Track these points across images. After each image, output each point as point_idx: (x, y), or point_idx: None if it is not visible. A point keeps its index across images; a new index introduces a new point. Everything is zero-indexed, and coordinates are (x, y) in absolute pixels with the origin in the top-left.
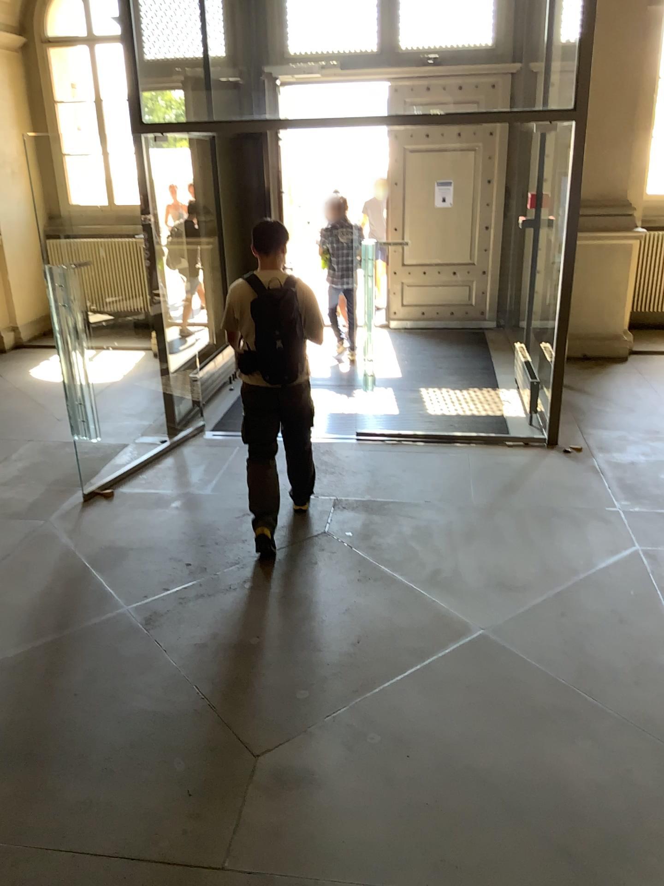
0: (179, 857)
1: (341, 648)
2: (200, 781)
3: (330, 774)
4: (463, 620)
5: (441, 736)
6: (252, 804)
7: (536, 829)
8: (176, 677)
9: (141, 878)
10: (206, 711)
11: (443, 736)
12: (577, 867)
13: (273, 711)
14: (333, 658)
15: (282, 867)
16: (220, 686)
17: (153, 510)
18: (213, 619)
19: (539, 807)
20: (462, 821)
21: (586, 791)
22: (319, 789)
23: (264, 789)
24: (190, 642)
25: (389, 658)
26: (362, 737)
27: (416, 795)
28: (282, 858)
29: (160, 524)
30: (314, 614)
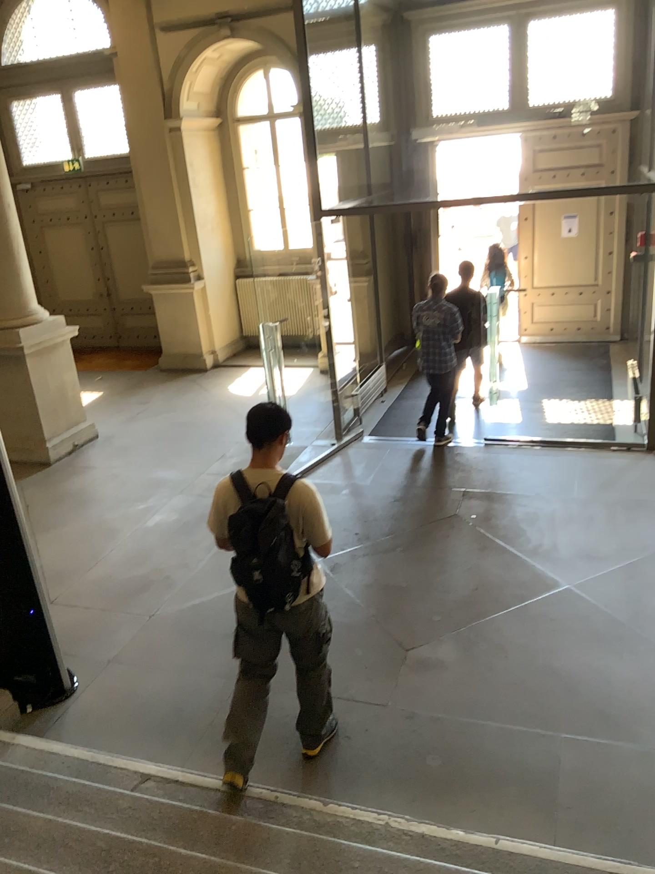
0: (363, 696)
1: (465, 590)
2: (373, 660)
3: (454, 661)
4: (554, 576)
5: (529, 645)
6: (406, 674)
7: (584, 698)
8: (355, 603)
9: (342, 704)
10: (375, 623)
11: (530, 645)
12: (607, 719)
13: (418, 625)
14: (459, 596)
15: (424, 705)
16: (383, 609)
17: (331, 495)
18: (377, 569)
19: (589, 687)
20: (537, 691)
21: (623, 681)
22: (447, 668)
23: (413, 666)
24: (362, 583)
25: (498, 598)
26: (476, 643)
27: (509, 676)
28: (424, 701)
29: (337, 505)
30: (446, 568)
